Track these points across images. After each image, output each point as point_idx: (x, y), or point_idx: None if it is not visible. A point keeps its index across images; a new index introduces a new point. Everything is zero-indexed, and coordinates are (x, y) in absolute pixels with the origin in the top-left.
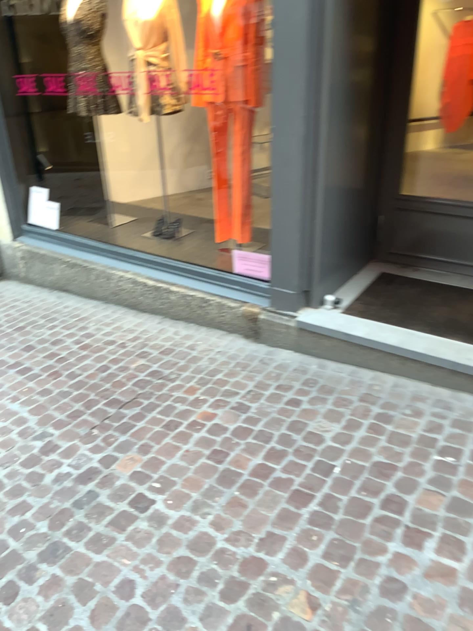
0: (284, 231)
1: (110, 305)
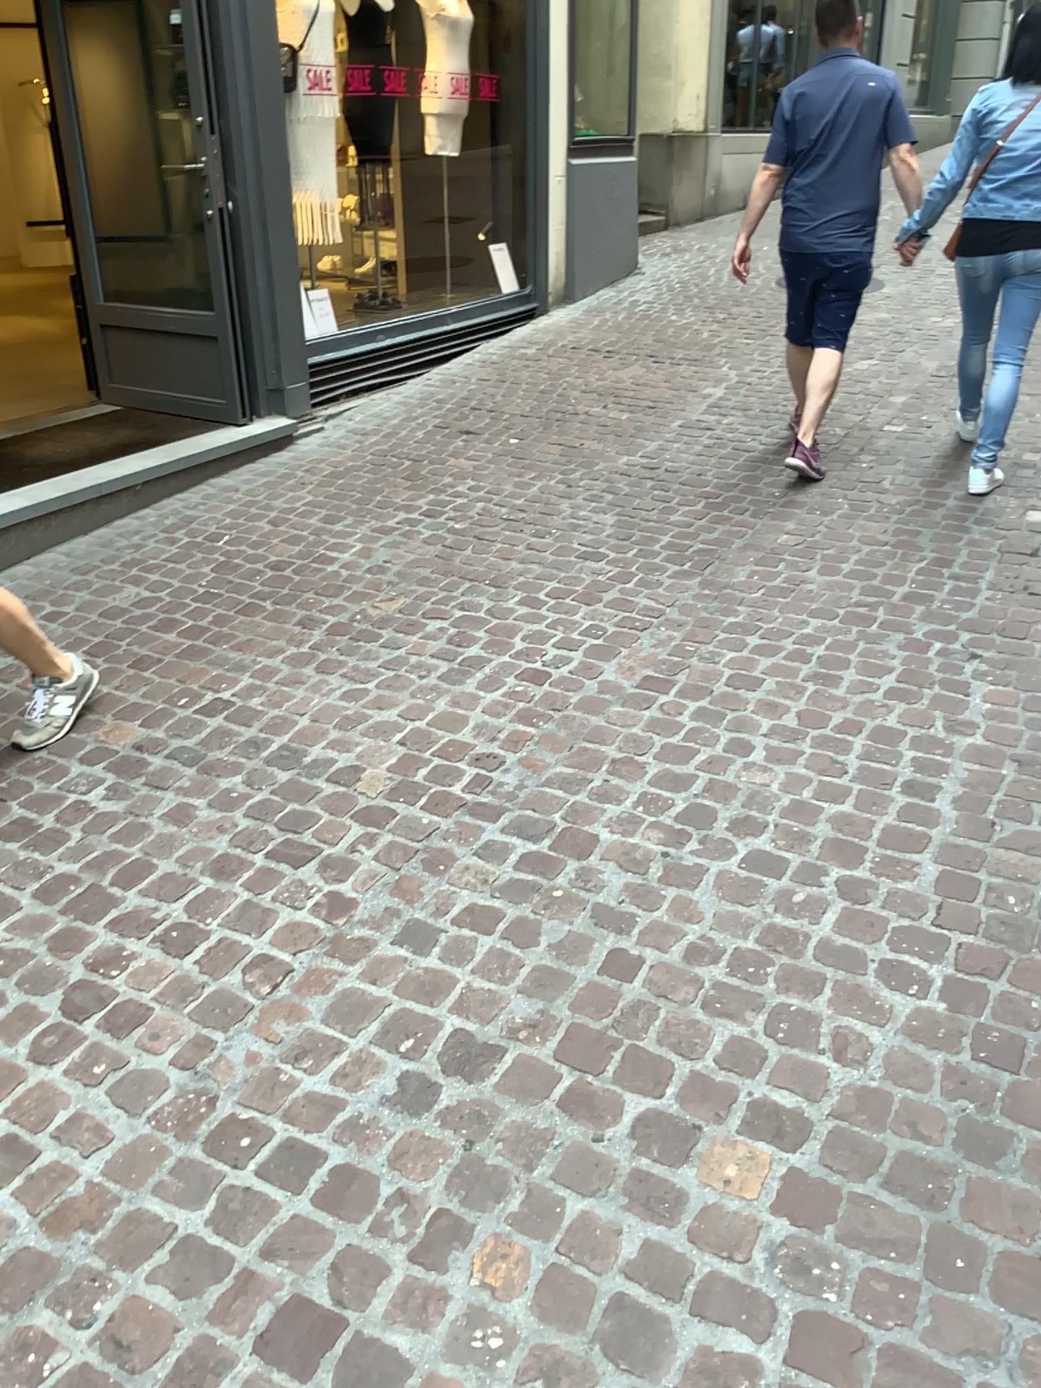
0: None
1: None
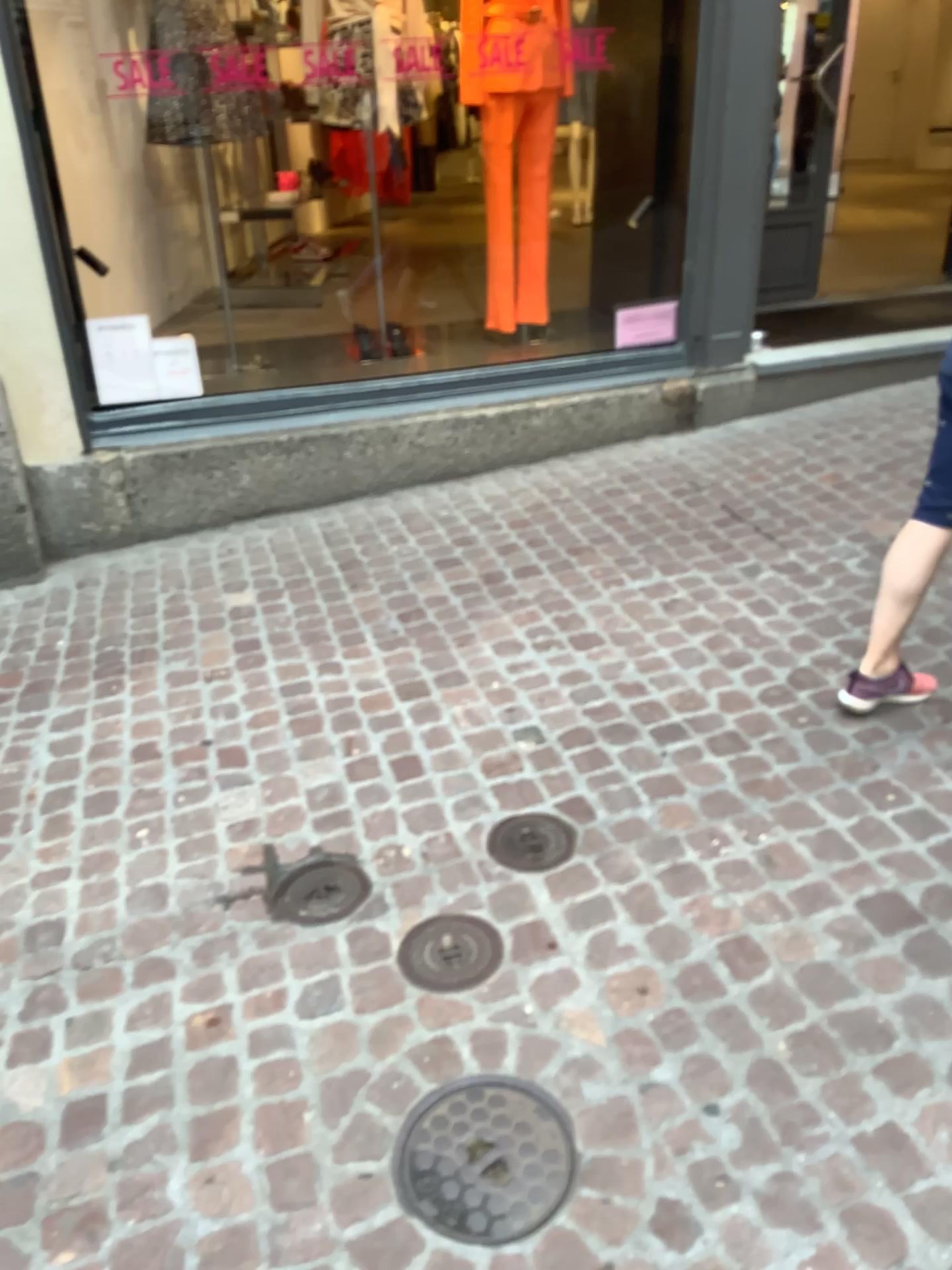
0: (735, 251)
1: (404, 488)
